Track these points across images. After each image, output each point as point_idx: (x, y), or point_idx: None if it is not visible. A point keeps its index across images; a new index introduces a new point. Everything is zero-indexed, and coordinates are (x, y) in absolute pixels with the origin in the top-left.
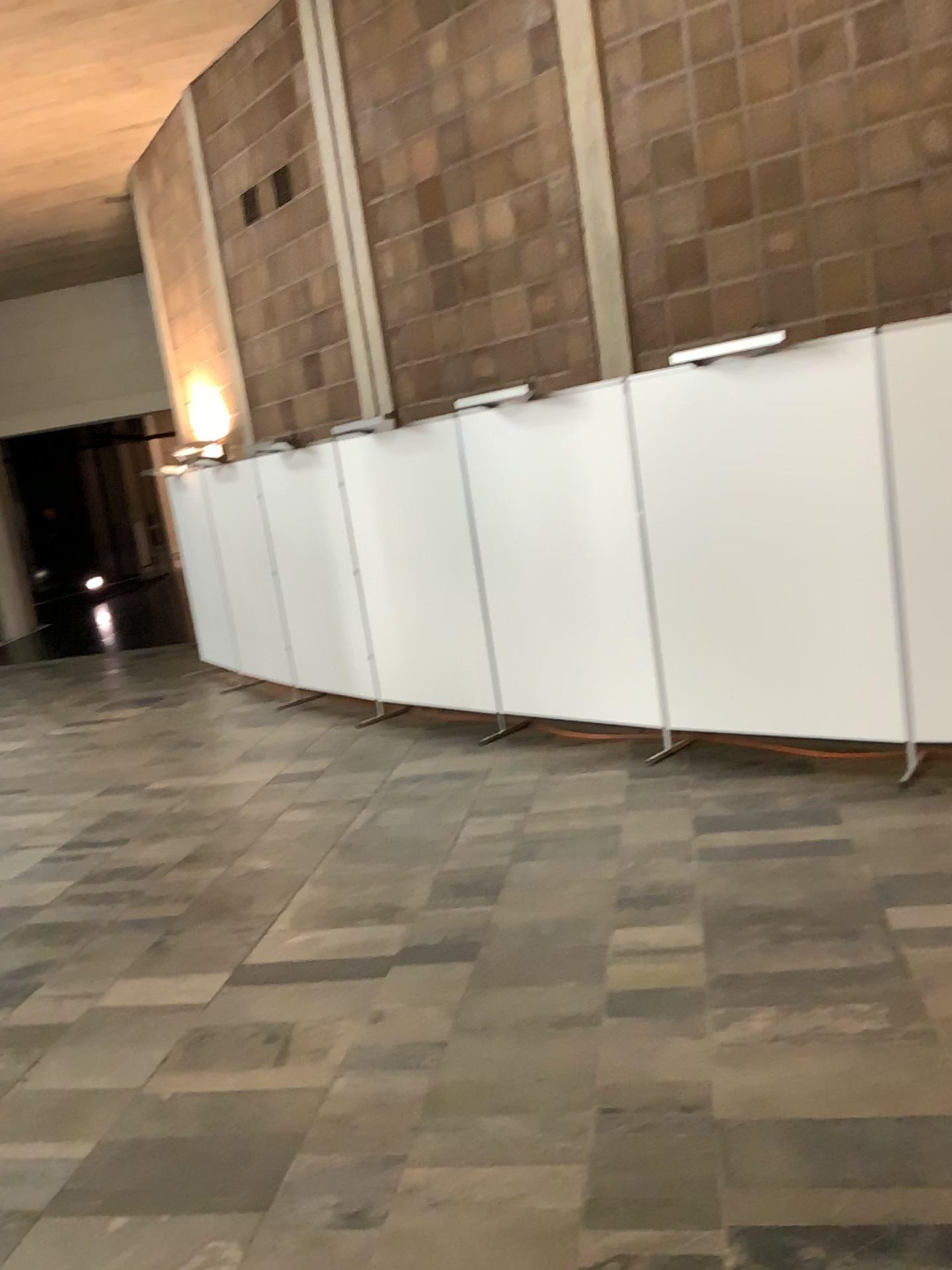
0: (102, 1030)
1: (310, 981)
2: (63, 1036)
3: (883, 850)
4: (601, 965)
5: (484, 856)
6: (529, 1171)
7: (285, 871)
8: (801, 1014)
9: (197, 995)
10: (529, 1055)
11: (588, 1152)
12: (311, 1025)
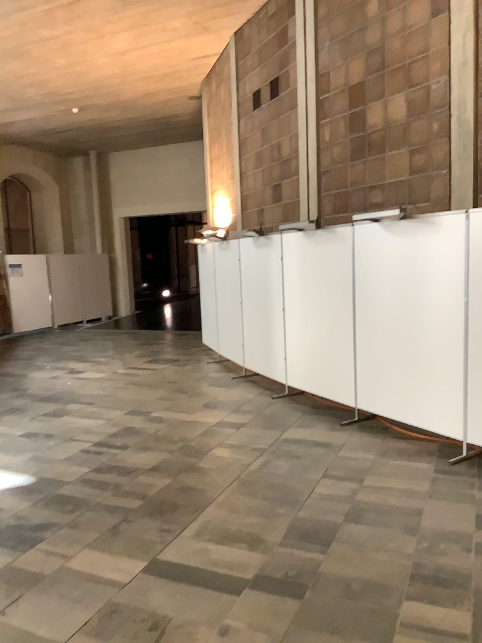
0: (59, 587)
1: (191, 585)
2: (37, 584)
3: None
4: (390, 633)
5: (326, 510)
6: None
7: (203, 491)
8: None
9: (121, 575)
10: None
11: None
12: (180, 625)
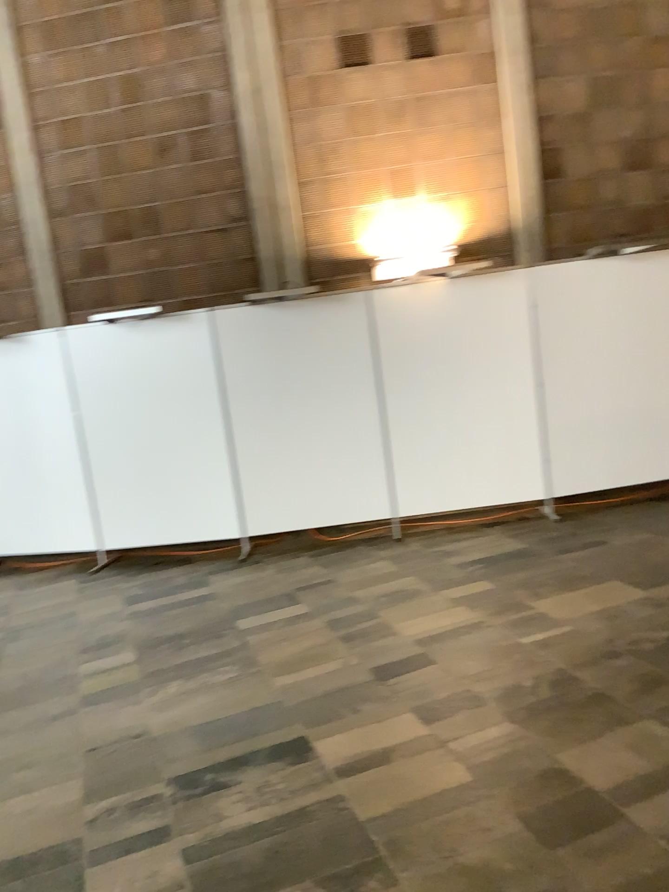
0: None
1: None
2: None
3: (233, 594)
4: (74, 683)
5: None
6: (45, 791)
7: None
8: (195, 678)
9: None
10: (35, 738)
11: (81, 772)
12: None
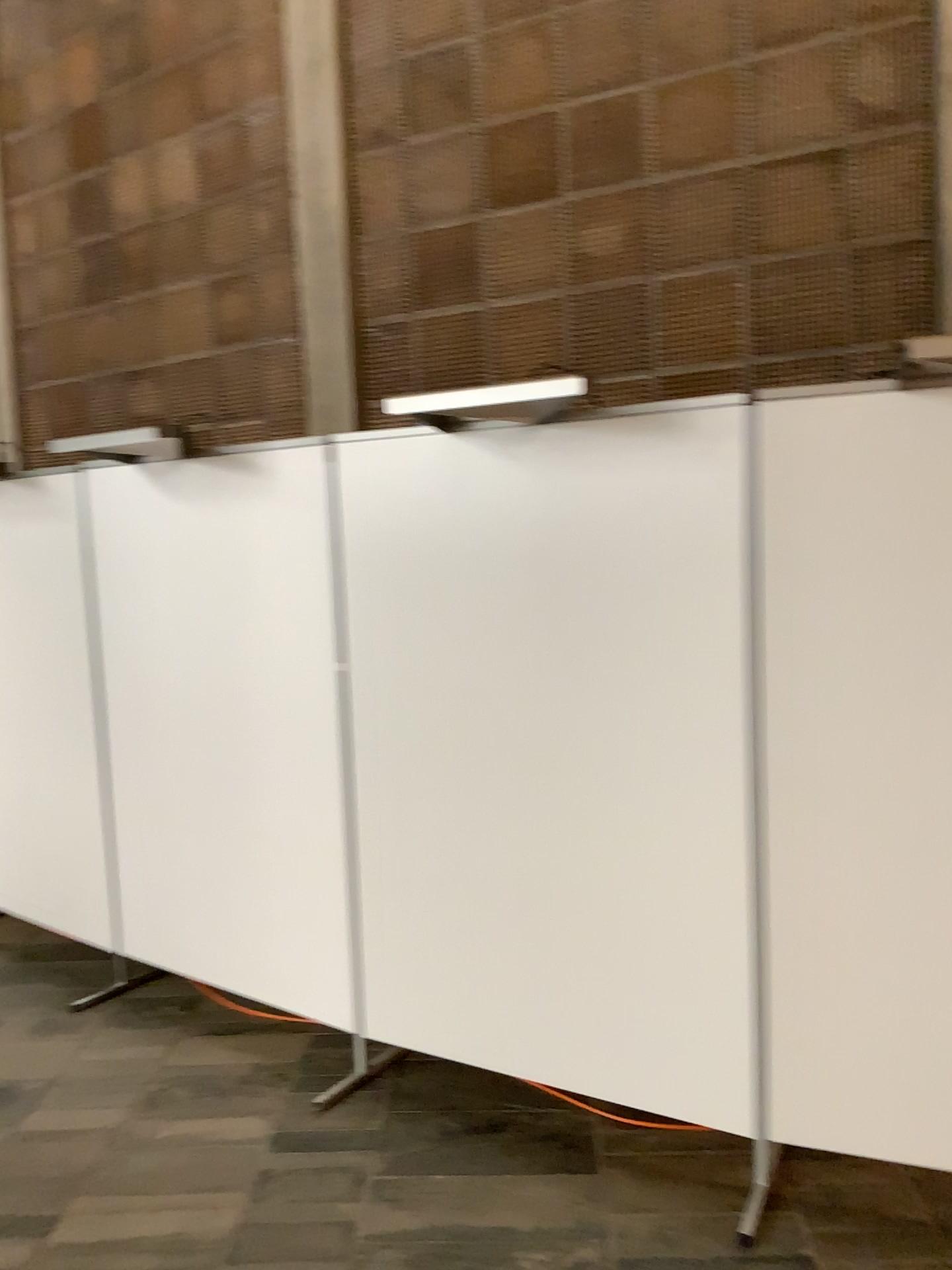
0: None
1: None
2: None
3: None
4: None
5: None
6: None
7: None
8: None
9: None
10: None
11: None
12: None
